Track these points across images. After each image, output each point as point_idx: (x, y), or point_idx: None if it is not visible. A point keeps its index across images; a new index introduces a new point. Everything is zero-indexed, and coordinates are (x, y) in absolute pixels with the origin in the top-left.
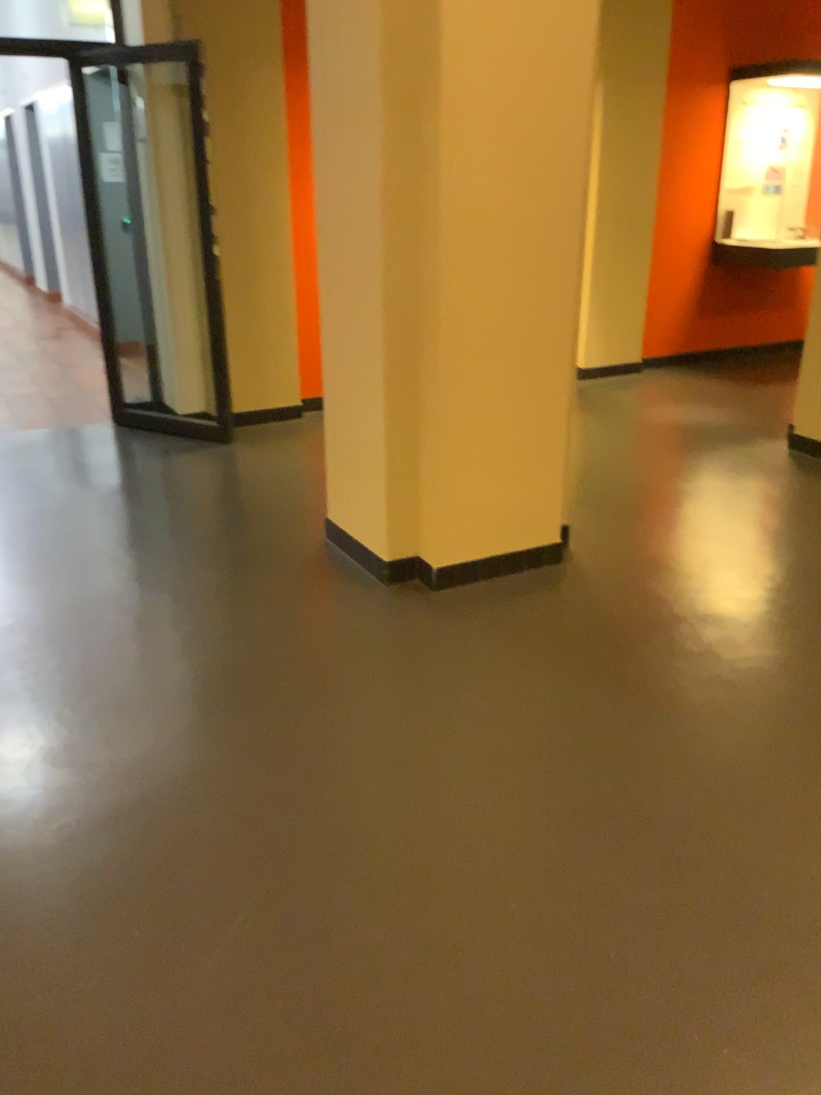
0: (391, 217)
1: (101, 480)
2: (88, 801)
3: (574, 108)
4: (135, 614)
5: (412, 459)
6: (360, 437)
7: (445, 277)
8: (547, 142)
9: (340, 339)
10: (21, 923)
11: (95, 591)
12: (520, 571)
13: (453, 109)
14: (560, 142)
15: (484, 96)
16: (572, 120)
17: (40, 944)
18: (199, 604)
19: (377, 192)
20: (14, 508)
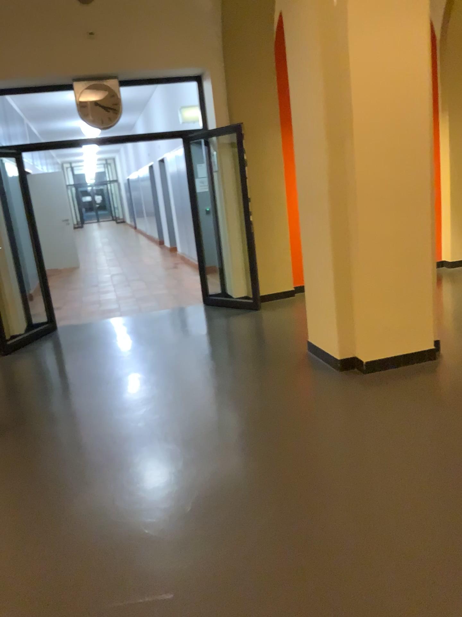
0: (333, 193)
1: (199, 329)
2: (204, 460)
3: (421, 133)
4: (220, 385)
5: (350, 307)
6: (324, 298)
7: (361, 217)
8: (408, 150)
9: (312, 252)
10: (180, 504)
11: (201, 376)
12: (412, 363)
13: (359, 141)
14: (414, 149)
15: (374, 134)
16: (420, 139)
17: (188, 512)
18: (249, 381)
19: (326, 182)
20: (161, 343)
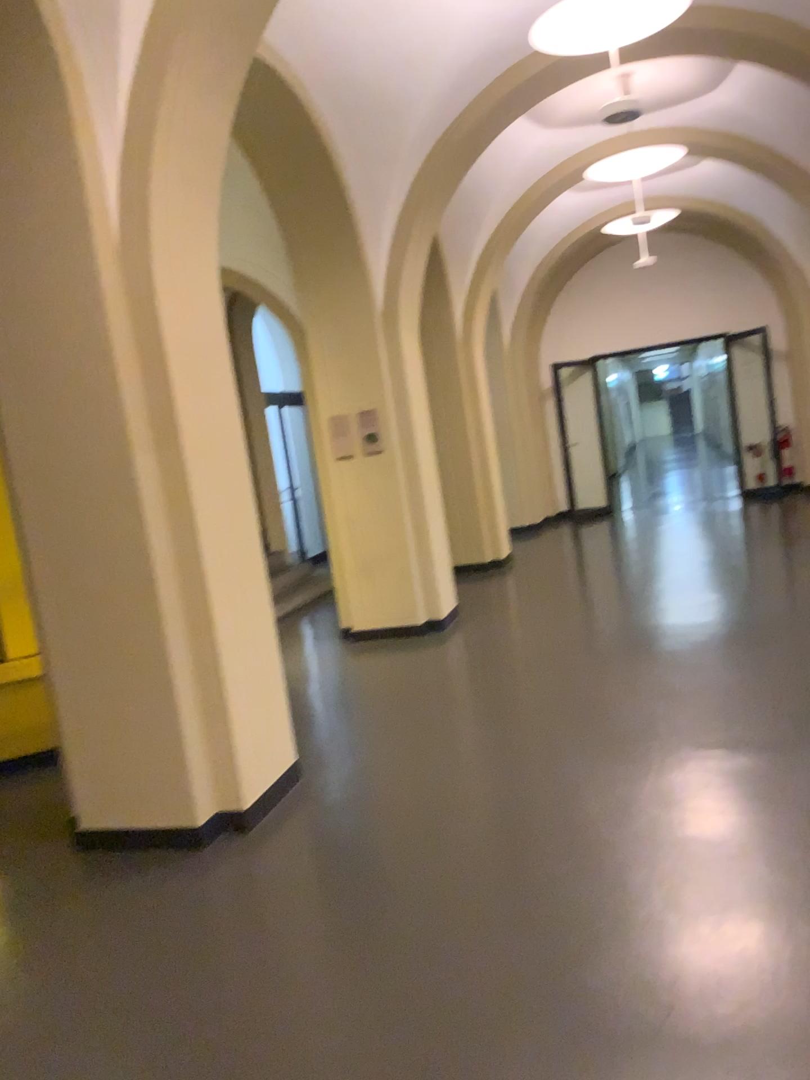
0: None
1: None
2: None
3: None
4: None
5: None
6: None
7: None
8: None
9: None
10: None
11: None
12: None
13: None
14: None
15: None
16: None
17: None
18: None
19: None
20: None
